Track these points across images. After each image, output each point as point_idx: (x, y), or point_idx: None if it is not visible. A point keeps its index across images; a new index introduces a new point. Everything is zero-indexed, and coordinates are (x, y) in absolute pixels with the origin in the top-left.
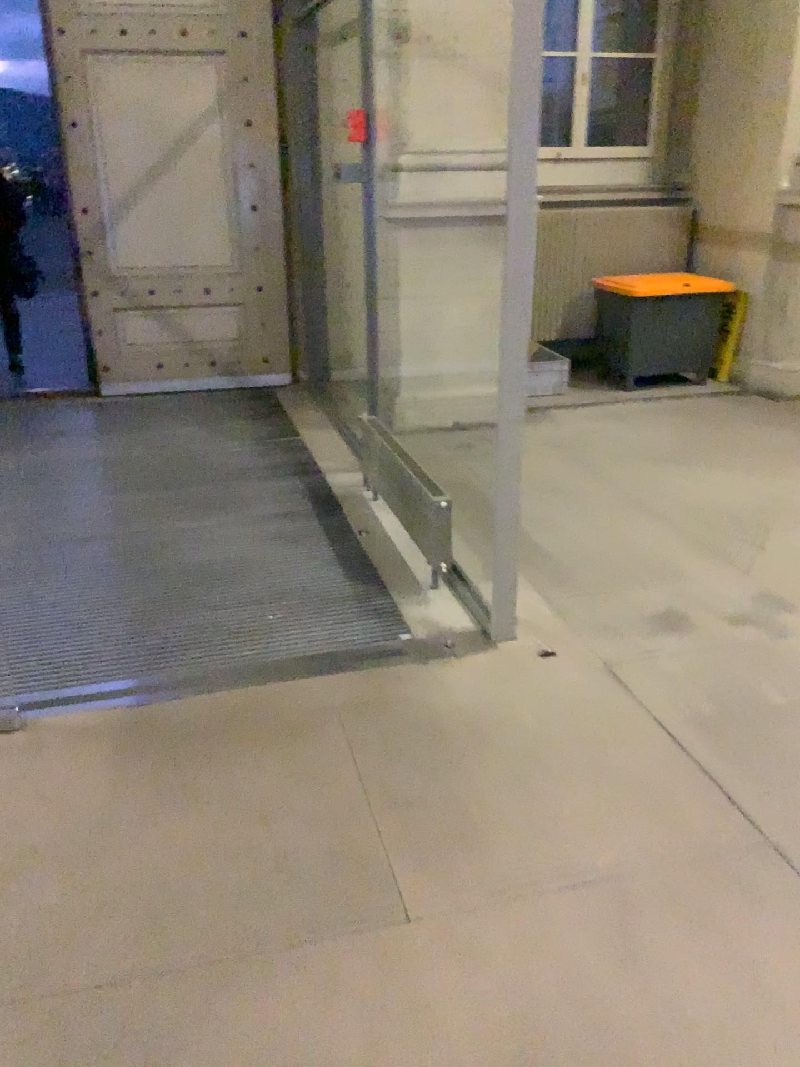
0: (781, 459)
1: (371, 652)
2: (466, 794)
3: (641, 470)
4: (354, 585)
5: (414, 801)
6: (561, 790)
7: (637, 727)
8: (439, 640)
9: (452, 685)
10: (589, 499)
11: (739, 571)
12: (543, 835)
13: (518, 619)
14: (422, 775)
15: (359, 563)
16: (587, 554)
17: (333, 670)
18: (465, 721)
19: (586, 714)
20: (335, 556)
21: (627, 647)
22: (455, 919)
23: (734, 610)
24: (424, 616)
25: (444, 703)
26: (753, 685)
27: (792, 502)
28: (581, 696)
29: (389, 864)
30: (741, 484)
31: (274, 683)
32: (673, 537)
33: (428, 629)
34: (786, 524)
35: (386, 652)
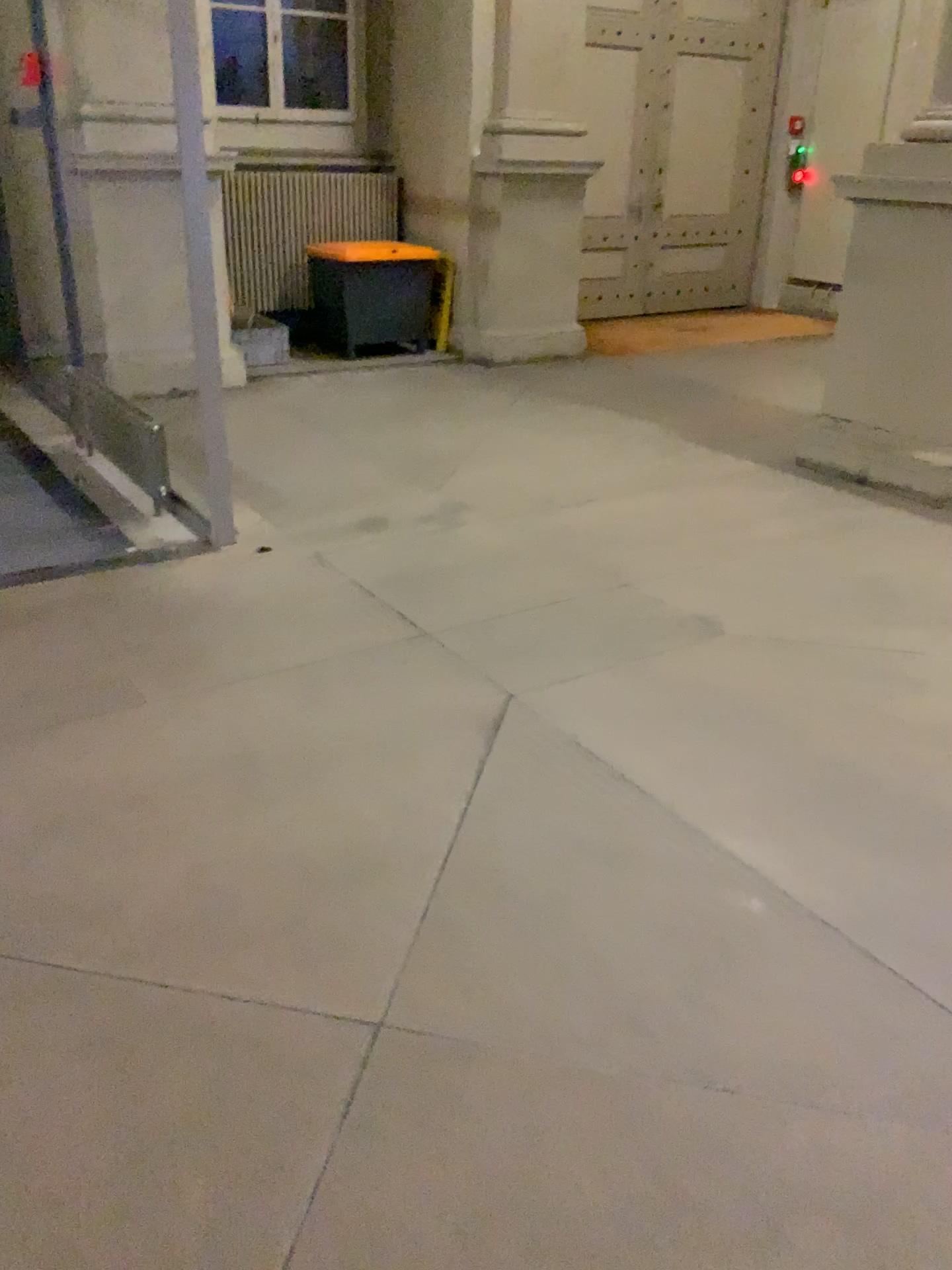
0: (487, 403)
1: (99, 562)
2: (193, 636)
3: (360, 420)
4: (76, 518)
5: (148, 644)
6: (274, 625)
7: (339, 585)
8: (165, 549)
9: (178, 576)
10: (308, 444)
11: (437, 483)
12: (258, 650)
13: (239, 530)
14: (154, 630)
15: (79, 503)
16: (305, 482)
17: (63, 577)
18: (191, 595)
19: (297, 581)
20: (54, 500)
21: (335, 539)
22: (187, 699)
23: (430, 508)
24: (149, 535)
25: (171, 587)
26: (437, 551)
27: (491, 435)
28: (294, 571)
29: (128, 679)
30: (448, 424)
31: (5, 590)
32: (383, 465)
33: (153, 542)
34: (483, 450)
35: (114, 561)
